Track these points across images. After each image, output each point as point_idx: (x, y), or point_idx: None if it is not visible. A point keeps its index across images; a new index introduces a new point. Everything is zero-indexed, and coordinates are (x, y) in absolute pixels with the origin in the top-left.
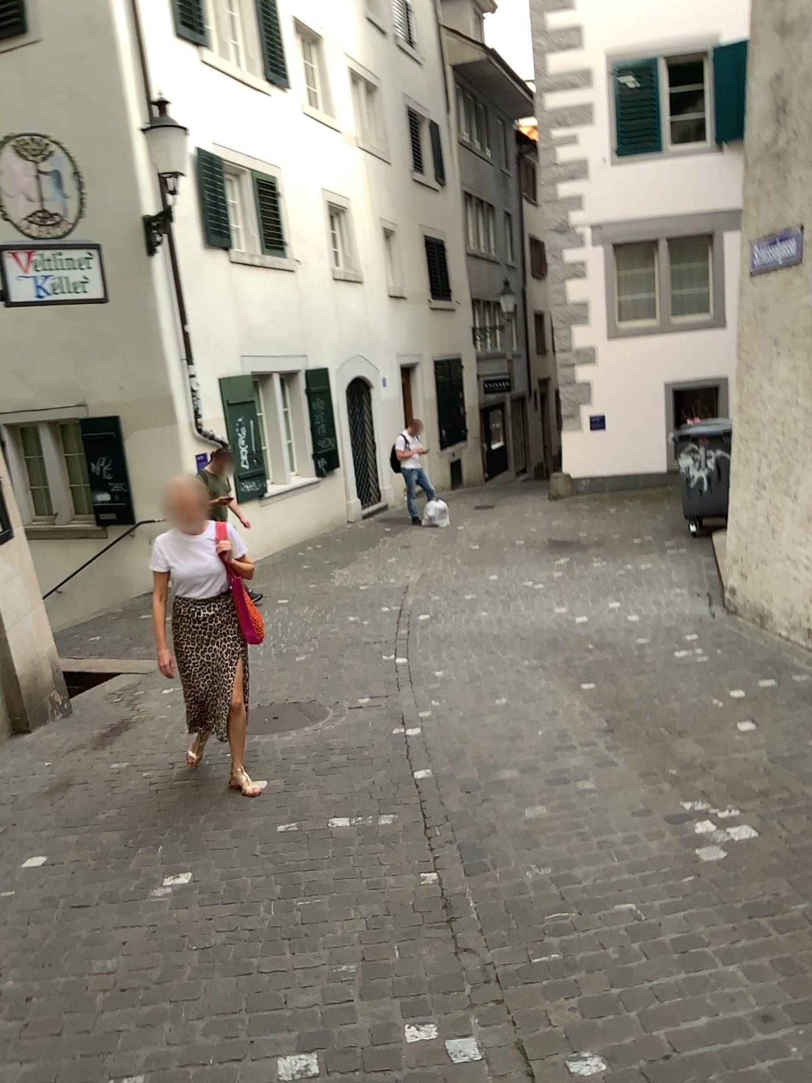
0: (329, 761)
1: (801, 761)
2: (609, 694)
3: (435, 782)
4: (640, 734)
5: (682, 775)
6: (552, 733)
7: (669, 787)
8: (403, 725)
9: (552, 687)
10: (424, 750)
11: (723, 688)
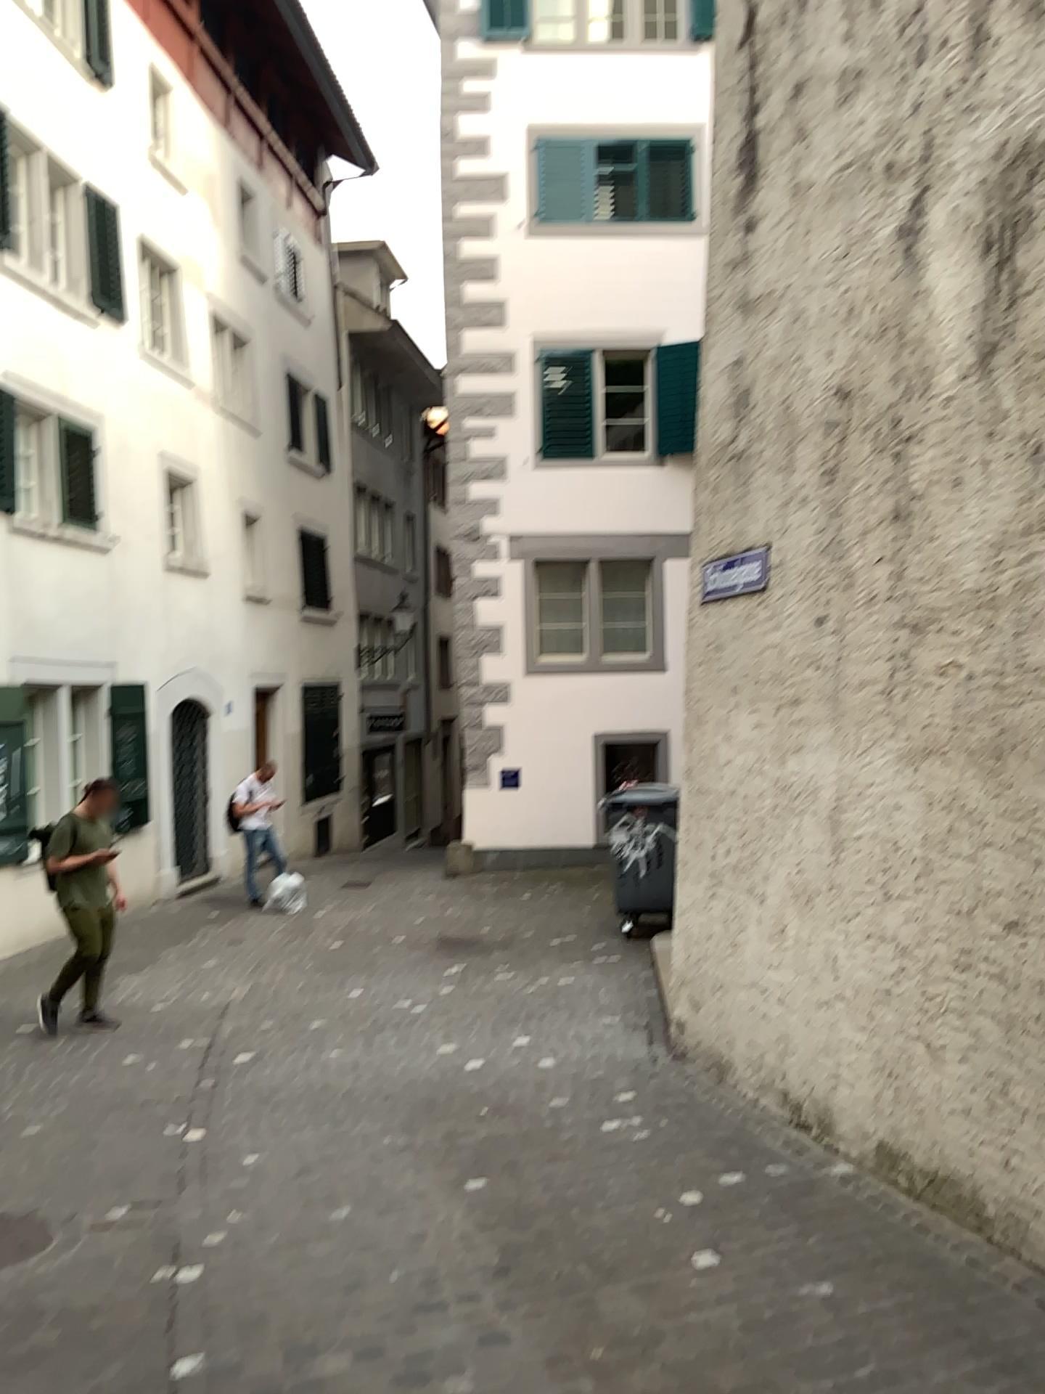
0: (24, 1346)
1: (792, 1333)
2: (506, 1201)
3: (204, 1387)
4: (549, 1280)
5: (614, 1365)
6: (412, 1278)
7: (593, 1392)
8: (173, 1263)
9: (420, 1188)
10: (197, 1316)
11: (673, 1191)
